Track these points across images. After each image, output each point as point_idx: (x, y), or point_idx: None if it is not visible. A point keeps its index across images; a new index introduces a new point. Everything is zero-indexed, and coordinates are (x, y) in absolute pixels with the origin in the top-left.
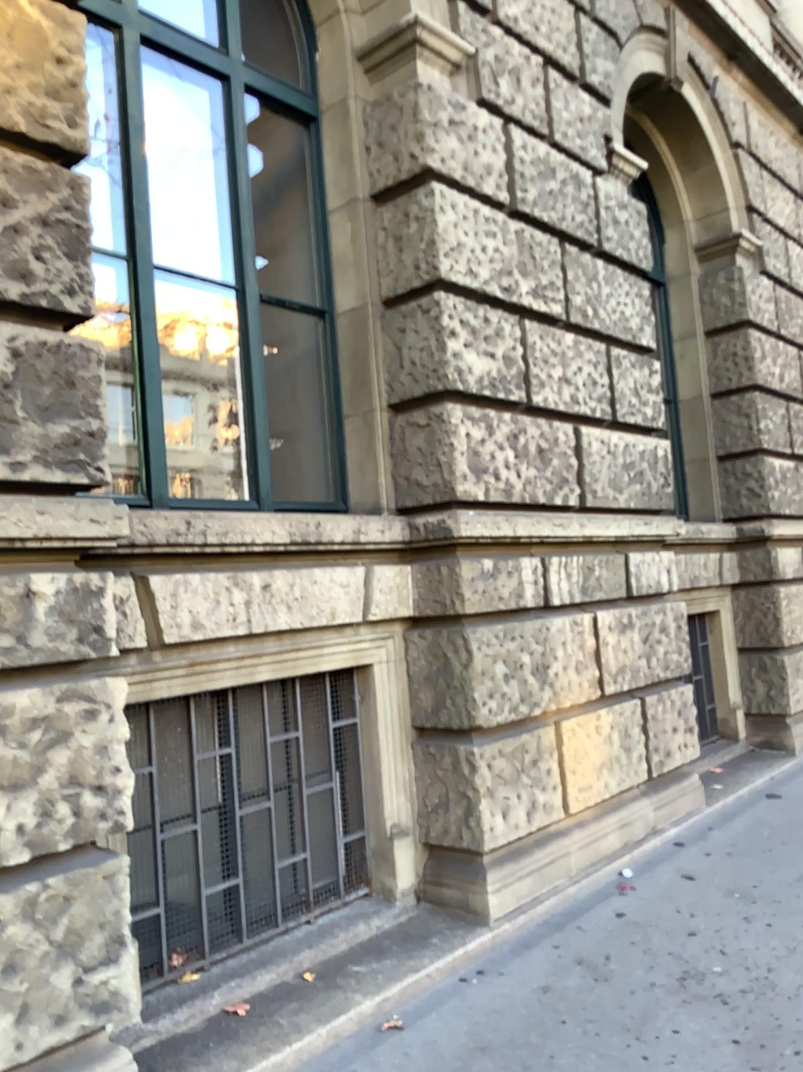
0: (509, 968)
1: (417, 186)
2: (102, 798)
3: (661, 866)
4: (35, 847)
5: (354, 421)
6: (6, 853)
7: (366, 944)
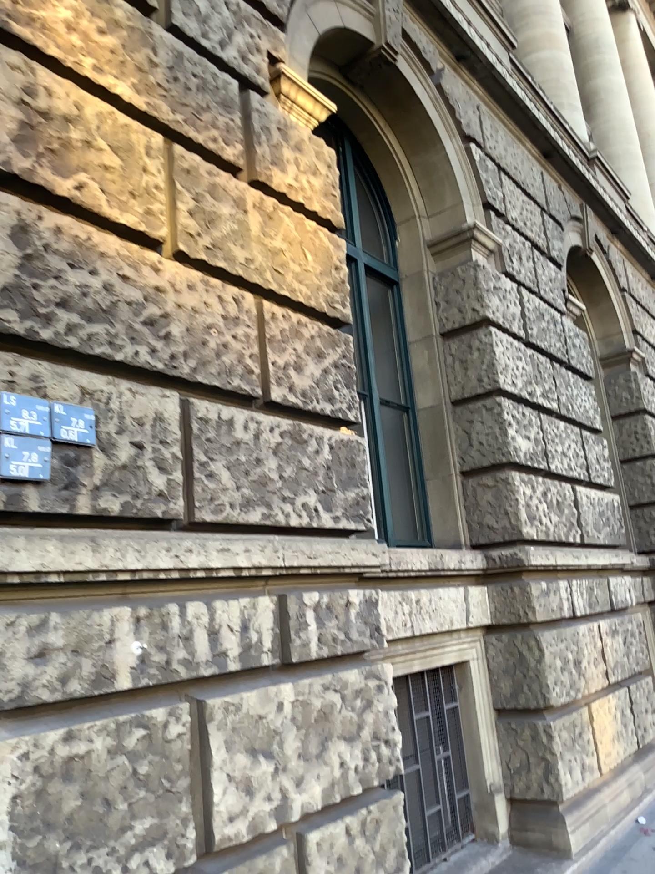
0: None
1: (477, 328)
2: (387, 748)
3: None
4: (359, 783)
5: (436, 484)
6: (347, 786)
7: None
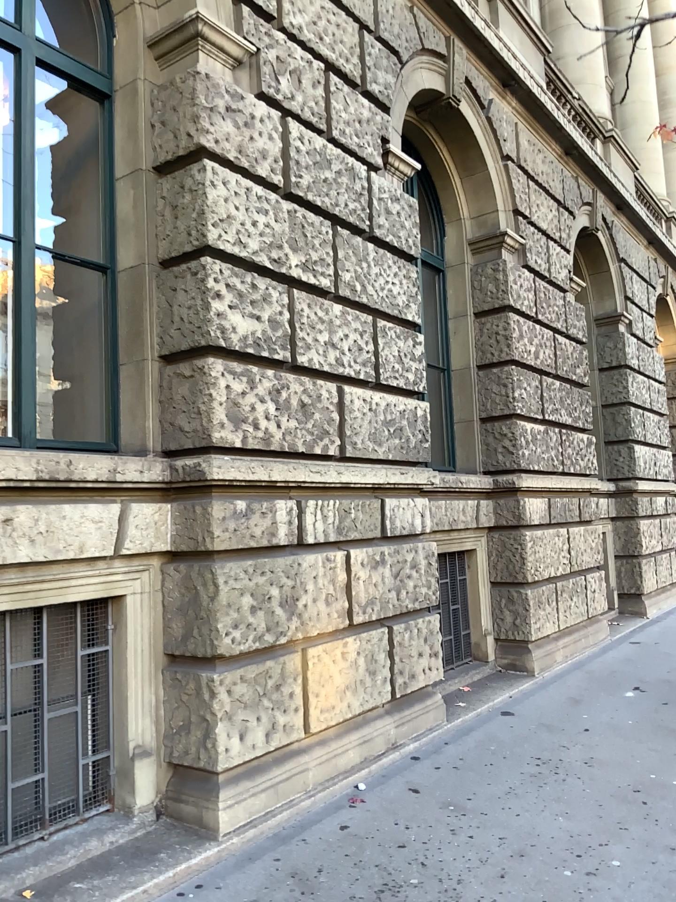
0: (224, 885)
1: (193, 163)
2: None
3: (393, 782)
4: None
5: (128, 370)
6: None
7: (92, 862)
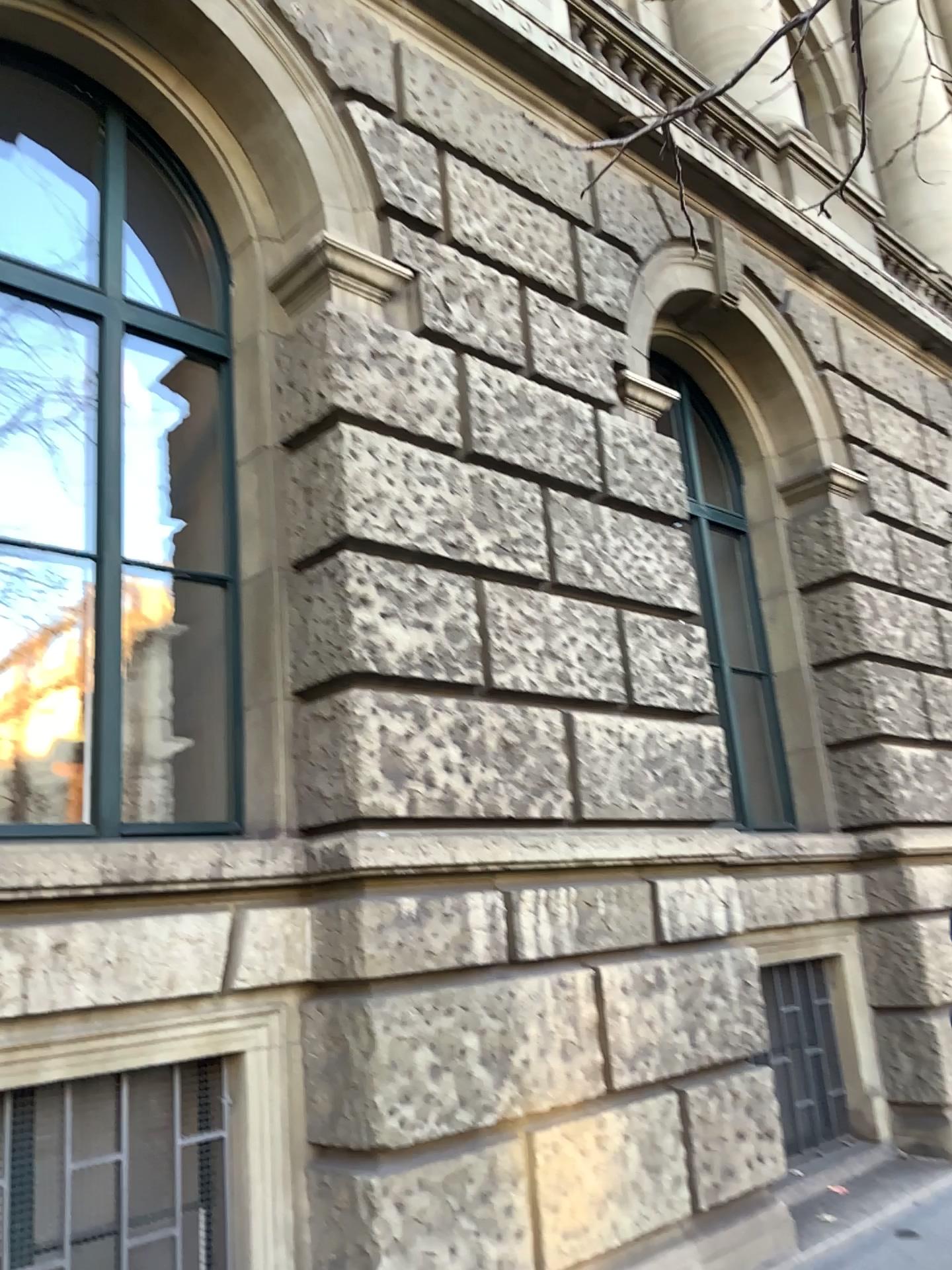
0: None
1: (325, 428)
2: None
3: None
4: None
5: (253, 717)
6: None
7: None
